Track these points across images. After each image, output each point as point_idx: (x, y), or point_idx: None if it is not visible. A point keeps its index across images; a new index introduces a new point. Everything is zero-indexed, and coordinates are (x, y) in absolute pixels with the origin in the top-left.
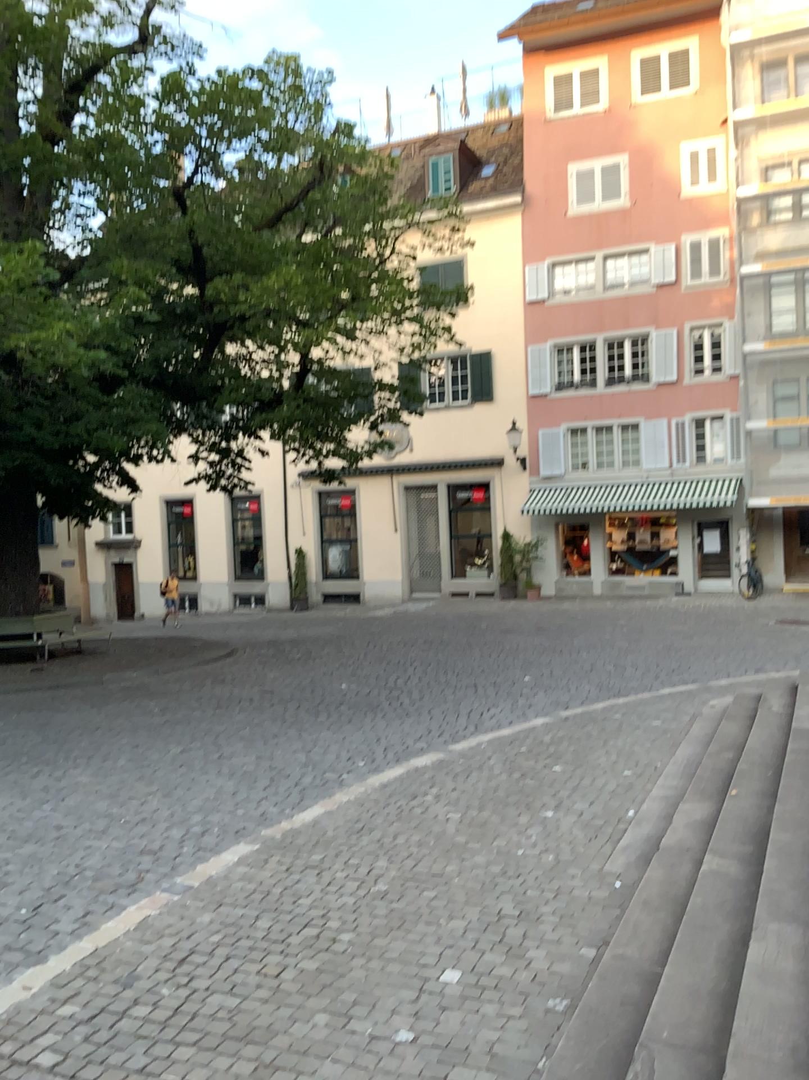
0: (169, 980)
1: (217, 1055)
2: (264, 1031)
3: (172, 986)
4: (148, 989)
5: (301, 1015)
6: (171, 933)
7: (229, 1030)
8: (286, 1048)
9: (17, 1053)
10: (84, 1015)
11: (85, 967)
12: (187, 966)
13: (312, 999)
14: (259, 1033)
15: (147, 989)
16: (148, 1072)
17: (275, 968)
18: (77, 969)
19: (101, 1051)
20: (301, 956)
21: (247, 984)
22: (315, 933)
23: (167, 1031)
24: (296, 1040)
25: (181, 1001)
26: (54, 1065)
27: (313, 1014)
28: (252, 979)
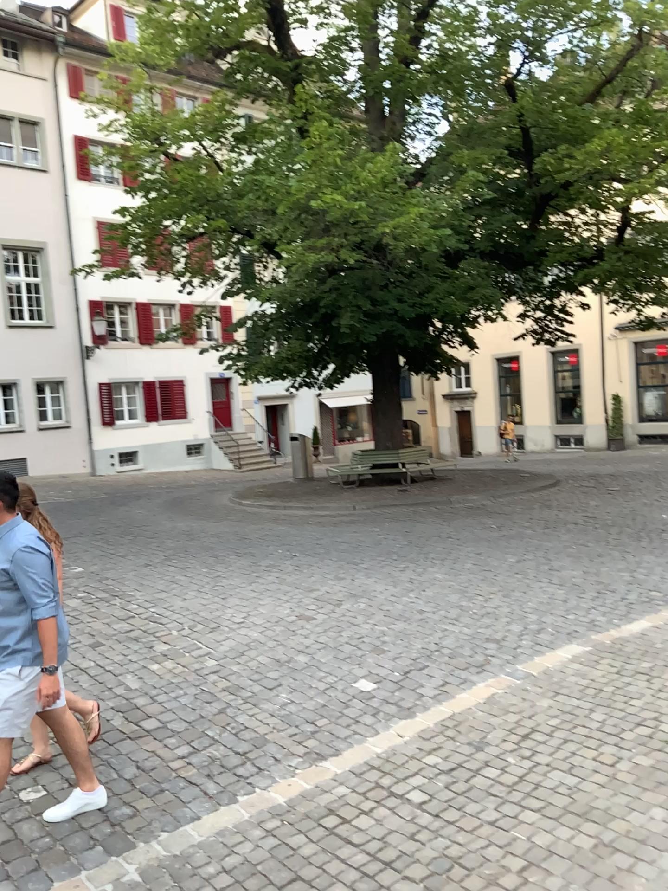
0: (514, 750)
1: (559, 825)
2: (602, 814)
3: (517, 756)
4: (497, 754)
5: (637, 806)
6: (514, 710)
7: (569, 805)
8: (625, 834)
9: (395, 784)
10: (445, 765)
11: (445, 726)
12: (529, 741)
13: (648, 794)
14: (598, 814)
15: (496, 754)
16: (499, 825)
17: (610, 758)
18: (439, 726)
19: (459, 798)
20: (634, 751)
21: (584, 767)
22: (647, 733)
23: (514, 793)
24: (634, 829)
25: (525, 770)
26: (423, 801)
27: (649, 808)
28: (589, 764)
